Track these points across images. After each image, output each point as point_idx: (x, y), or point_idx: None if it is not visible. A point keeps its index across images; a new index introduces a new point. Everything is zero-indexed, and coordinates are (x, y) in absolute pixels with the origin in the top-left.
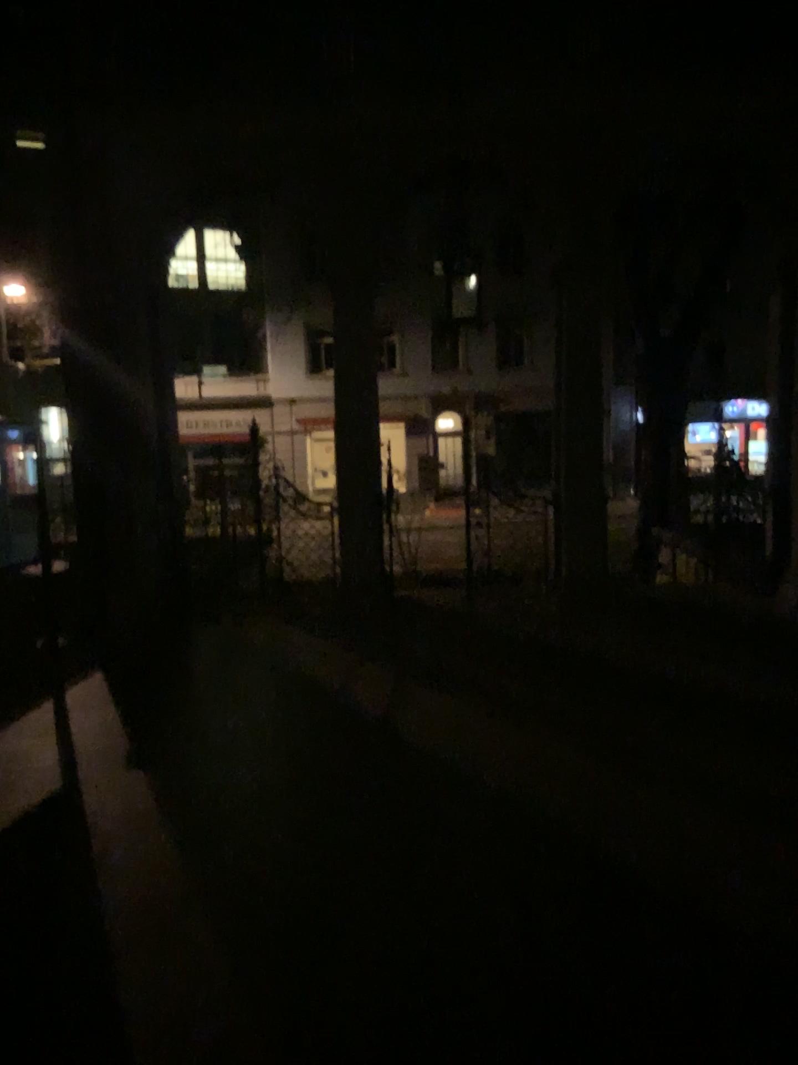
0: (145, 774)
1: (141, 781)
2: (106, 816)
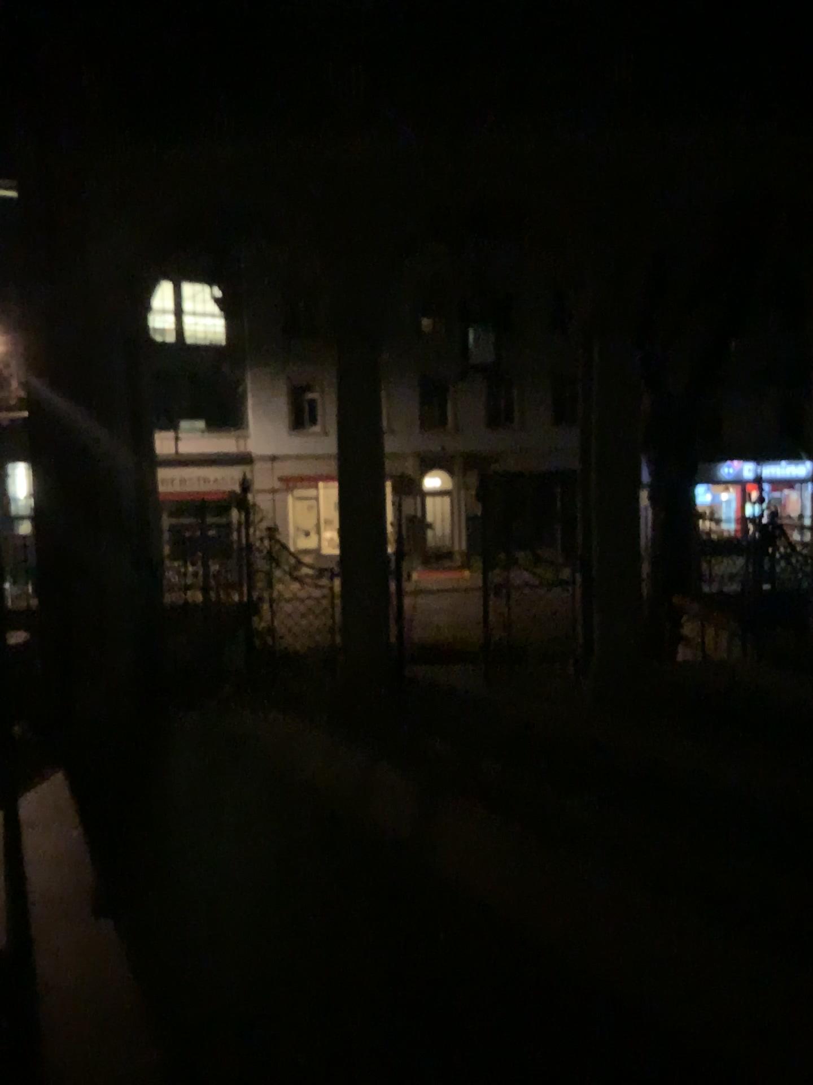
0: (115, 926)
1: (110, 938)
2: (62, 999)
